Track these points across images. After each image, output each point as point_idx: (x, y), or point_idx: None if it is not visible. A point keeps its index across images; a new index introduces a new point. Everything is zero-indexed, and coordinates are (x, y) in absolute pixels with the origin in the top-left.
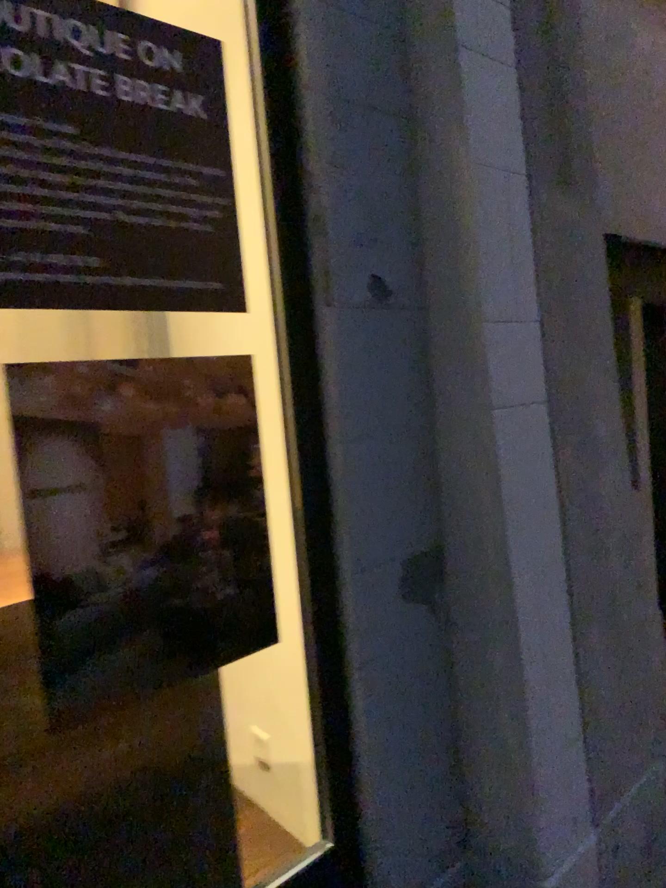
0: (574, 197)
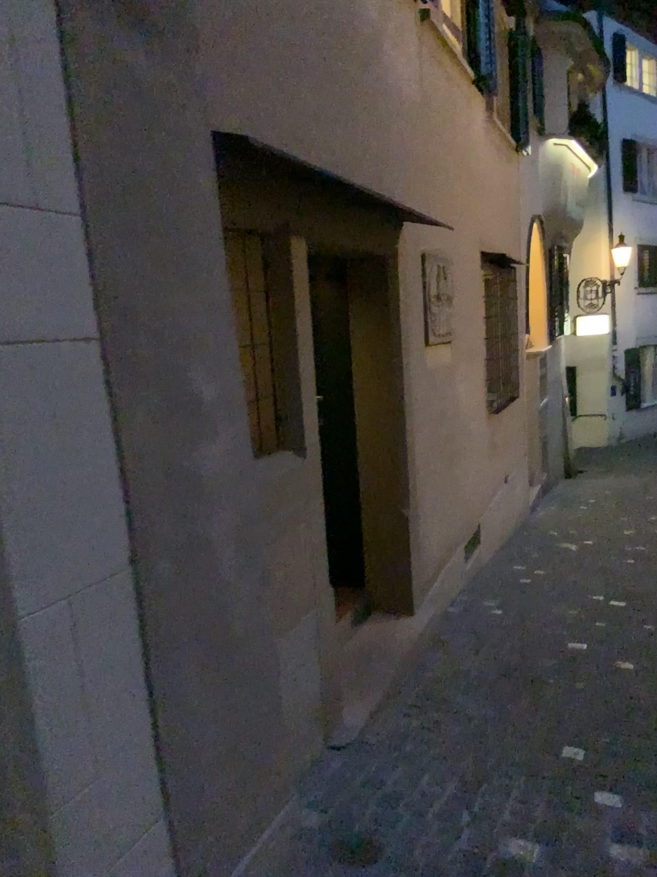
0: (162, 60)
